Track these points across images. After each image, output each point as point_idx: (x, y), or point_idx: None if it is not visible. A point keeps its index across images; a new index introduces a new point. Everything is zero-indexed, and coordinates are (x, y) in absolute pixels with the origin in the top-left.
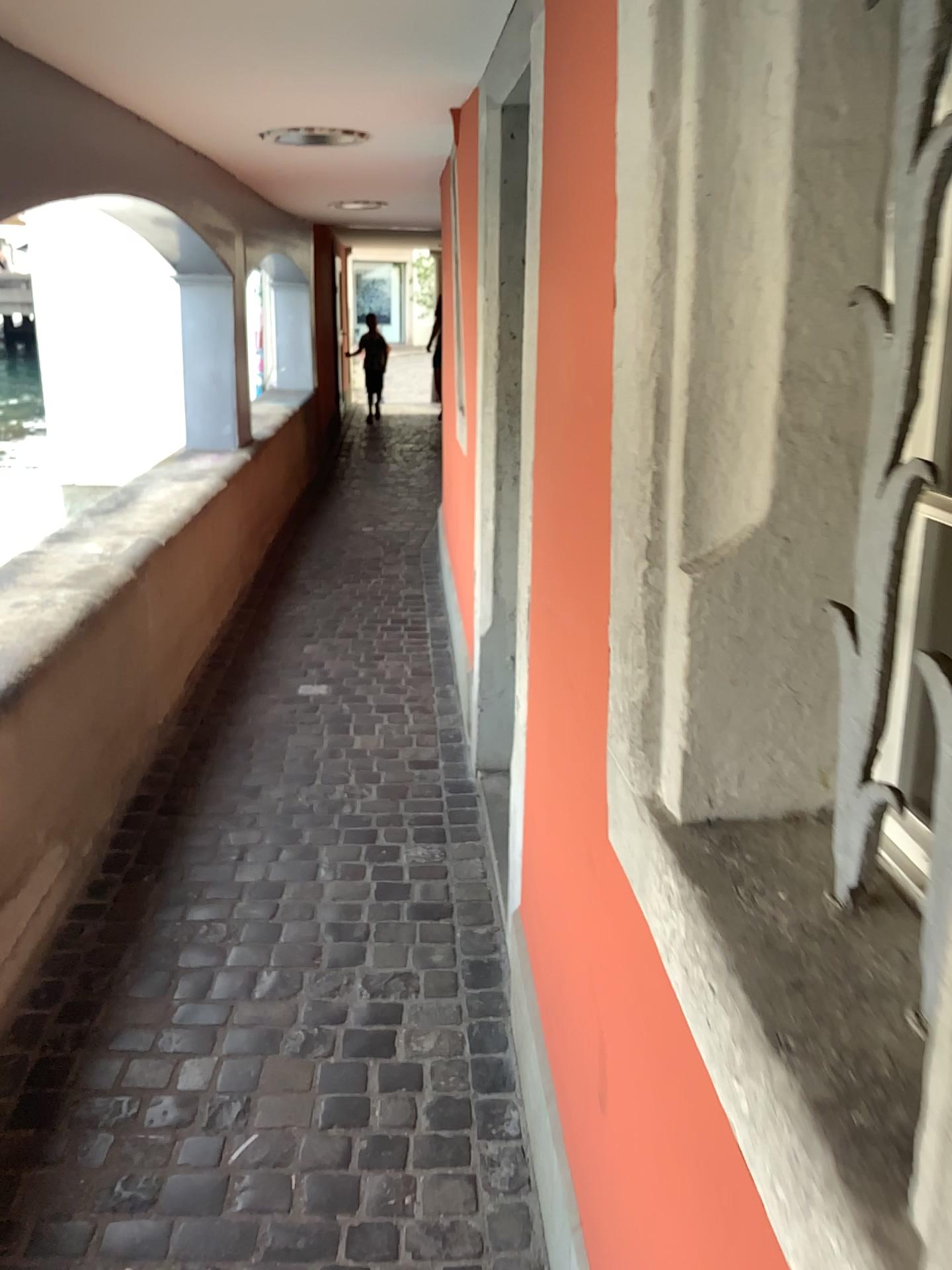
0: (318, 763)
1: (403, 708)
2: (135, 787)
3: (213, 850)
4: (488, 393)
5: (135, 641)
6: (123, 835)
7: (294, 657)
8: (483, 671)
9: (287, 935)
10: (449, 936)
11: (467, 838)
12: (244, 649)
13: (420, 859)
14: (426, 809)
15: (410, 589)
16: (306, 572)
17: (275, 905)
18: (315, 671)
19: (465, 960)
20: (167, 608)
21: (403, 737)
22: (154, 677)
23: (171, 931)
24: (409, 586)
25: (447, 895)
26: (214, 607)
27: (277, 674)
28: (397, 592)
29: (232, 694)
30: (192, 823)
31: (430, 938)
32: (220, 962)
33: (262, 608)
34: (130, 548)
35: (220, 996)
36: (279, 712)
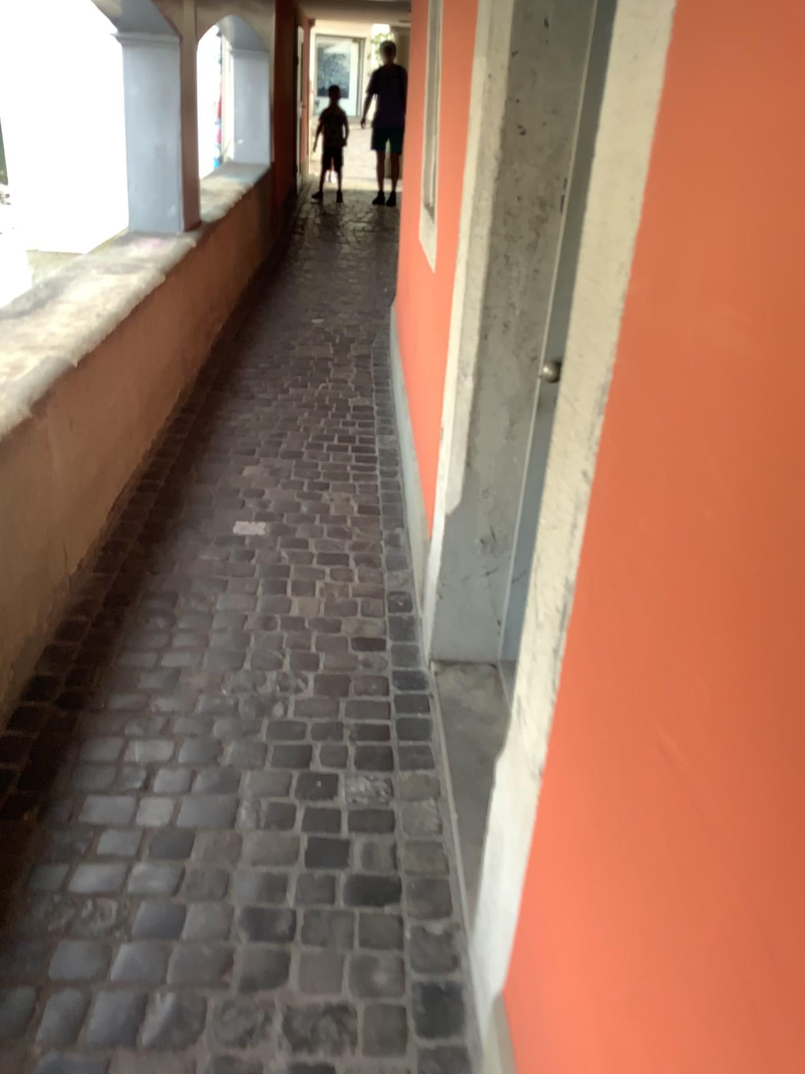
0: (250, 636)
1: (349, 559)
2: (32, 669)
3: (115, 773)
4: (478, 210)
5: (31, 498)
6: (8, 744)
7: (233, 482)
8: (447, 551)
9: (193, 928)
10: (397, 937)
11: (420, 768)
12: (181, 468)
13: (363, 800)
14: (372, 718)
15: (360, 398)
16: (253, 372)
17: (181, 871)
18: (254, 502)
19: (418, 983)
20: (80, 444)
21: (348, 602)
22: (61, 530)
23: (45, 914)
24: (360, 395)
25: (396, 863)
26: (148, 423)
27: (214, 503)
28: (347, 402)
29: (161, 530)
30: (94, 725)
31: (373, 942)
32: (102, 974)
33: (205, 414)
34: (35, 372)
35: (95, 1043)
36: (212, 558)
